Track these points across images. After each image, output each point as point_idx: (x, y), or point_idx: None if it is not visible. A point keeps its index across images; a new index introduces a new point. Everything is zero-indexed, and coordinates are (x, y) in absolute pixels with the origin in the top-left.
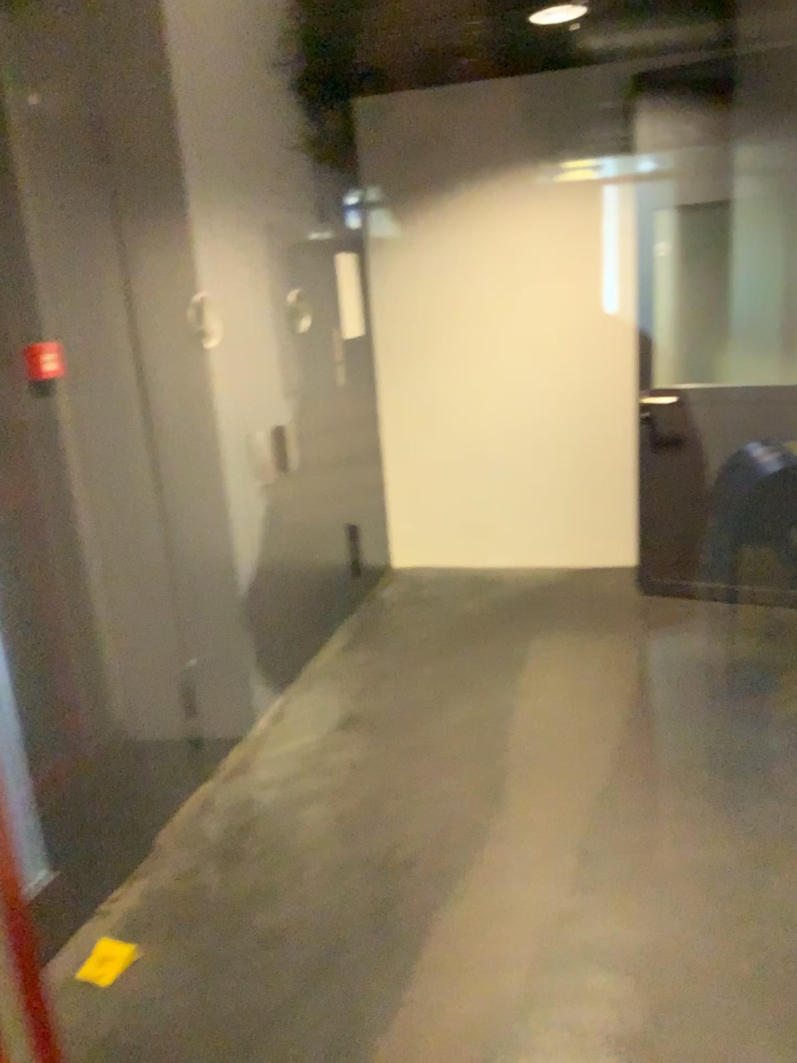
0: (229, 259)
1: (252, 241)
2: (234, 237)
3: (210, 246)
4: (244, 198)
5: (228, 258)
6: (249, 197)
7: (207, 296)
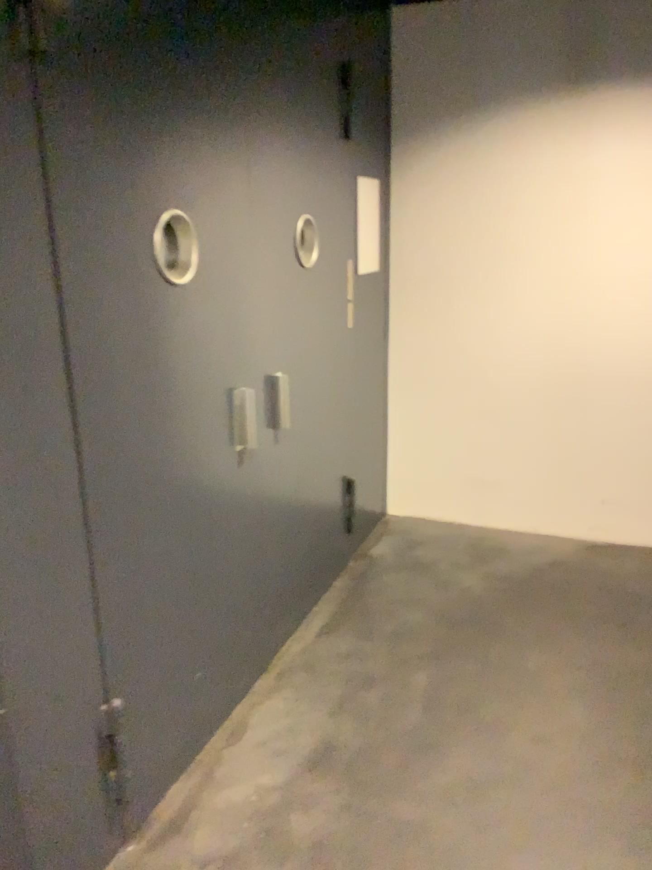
0: (222, 172)
1: (255, 154)
2: (231, 146)
3: (194, 153)
4: (249, 100)
5: (221, 171)
6: (254, 100)
7: (183, 217)
